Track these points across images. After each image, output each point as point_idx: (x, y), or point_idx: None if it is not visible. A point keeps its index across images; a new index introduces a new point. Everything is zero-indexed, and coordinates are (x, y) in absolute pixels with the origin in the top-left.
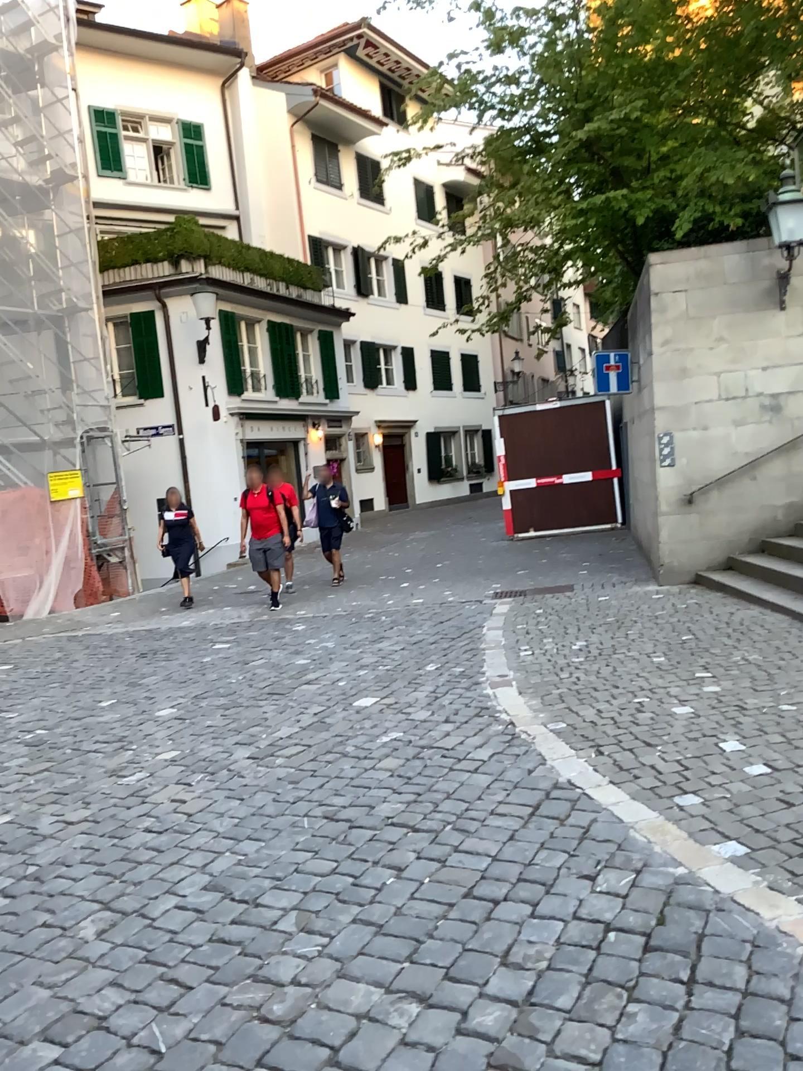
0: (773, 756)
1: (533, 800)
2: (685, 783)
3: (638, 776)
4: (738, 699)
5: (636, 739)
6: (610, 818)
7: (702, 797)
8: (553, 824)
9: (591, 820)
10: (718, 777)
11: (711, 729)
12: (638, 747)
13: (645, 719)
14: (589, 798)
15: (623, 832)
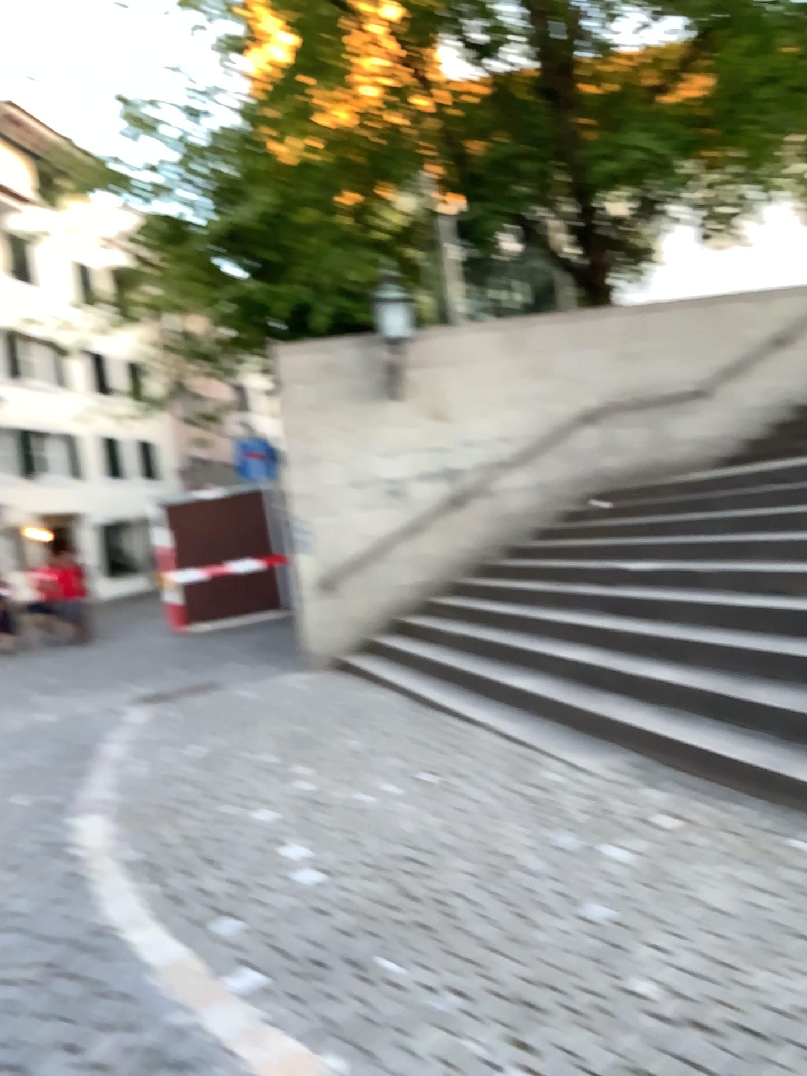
0: (325, 859)
1: (50, 955)
2: (225, 904)
3: (182, 904)
4: (316, 797)
5: (198, 857)
6: (127, 963)
7: (235, 920)
8: (60, 983)
9: (106, 969)
10: (263, 891)
11: (277, 835)
12: (197, 868)
13: (216, 833)
14: (116, 941)
15: (132, 981)
